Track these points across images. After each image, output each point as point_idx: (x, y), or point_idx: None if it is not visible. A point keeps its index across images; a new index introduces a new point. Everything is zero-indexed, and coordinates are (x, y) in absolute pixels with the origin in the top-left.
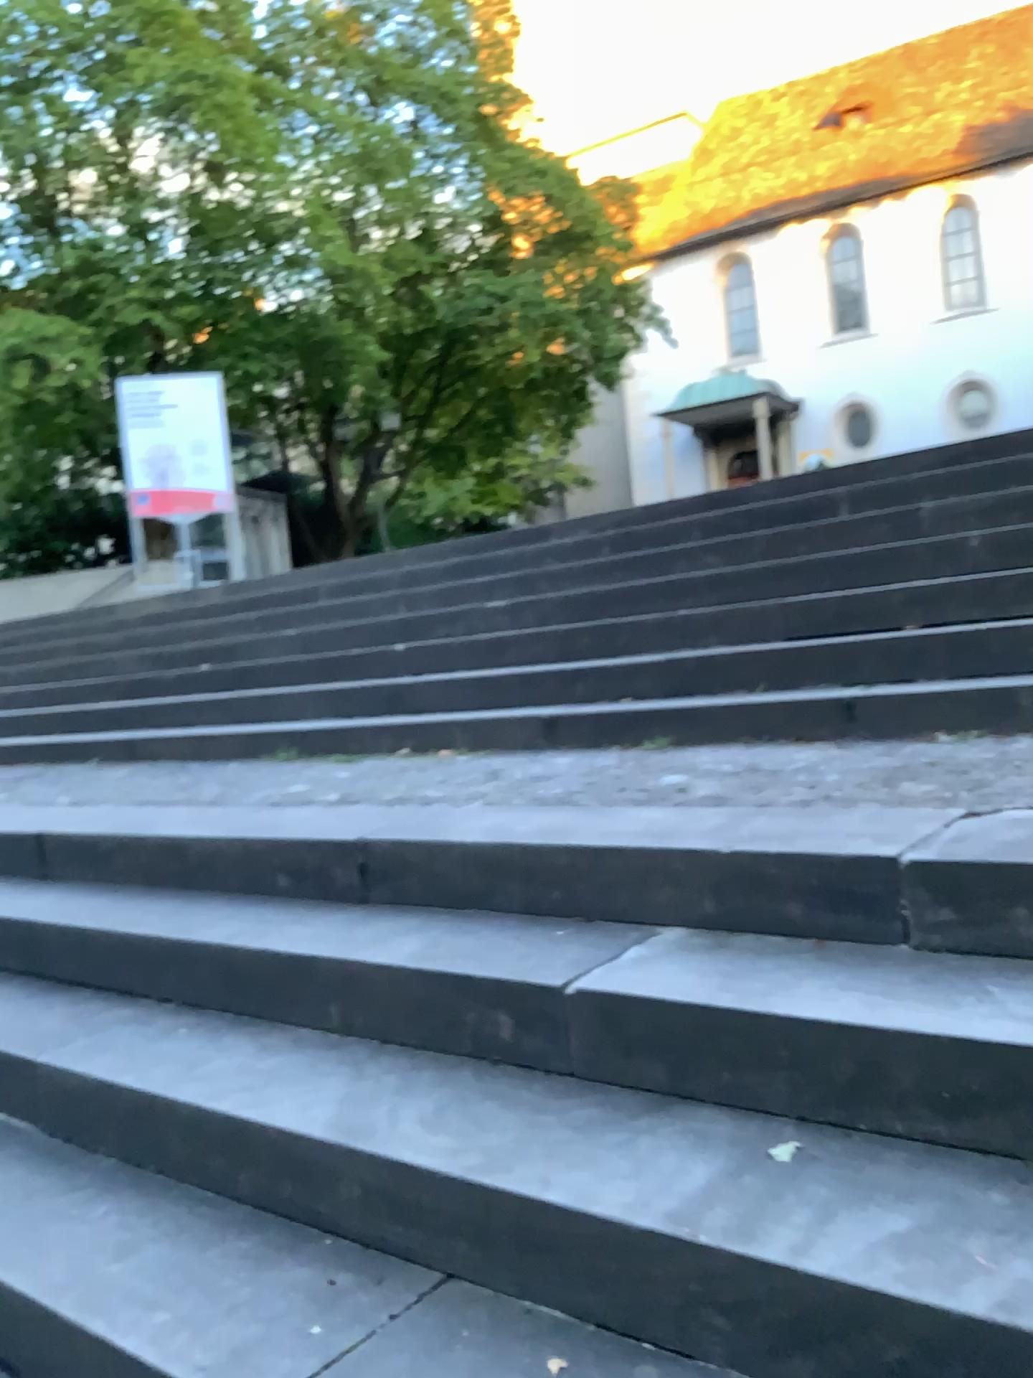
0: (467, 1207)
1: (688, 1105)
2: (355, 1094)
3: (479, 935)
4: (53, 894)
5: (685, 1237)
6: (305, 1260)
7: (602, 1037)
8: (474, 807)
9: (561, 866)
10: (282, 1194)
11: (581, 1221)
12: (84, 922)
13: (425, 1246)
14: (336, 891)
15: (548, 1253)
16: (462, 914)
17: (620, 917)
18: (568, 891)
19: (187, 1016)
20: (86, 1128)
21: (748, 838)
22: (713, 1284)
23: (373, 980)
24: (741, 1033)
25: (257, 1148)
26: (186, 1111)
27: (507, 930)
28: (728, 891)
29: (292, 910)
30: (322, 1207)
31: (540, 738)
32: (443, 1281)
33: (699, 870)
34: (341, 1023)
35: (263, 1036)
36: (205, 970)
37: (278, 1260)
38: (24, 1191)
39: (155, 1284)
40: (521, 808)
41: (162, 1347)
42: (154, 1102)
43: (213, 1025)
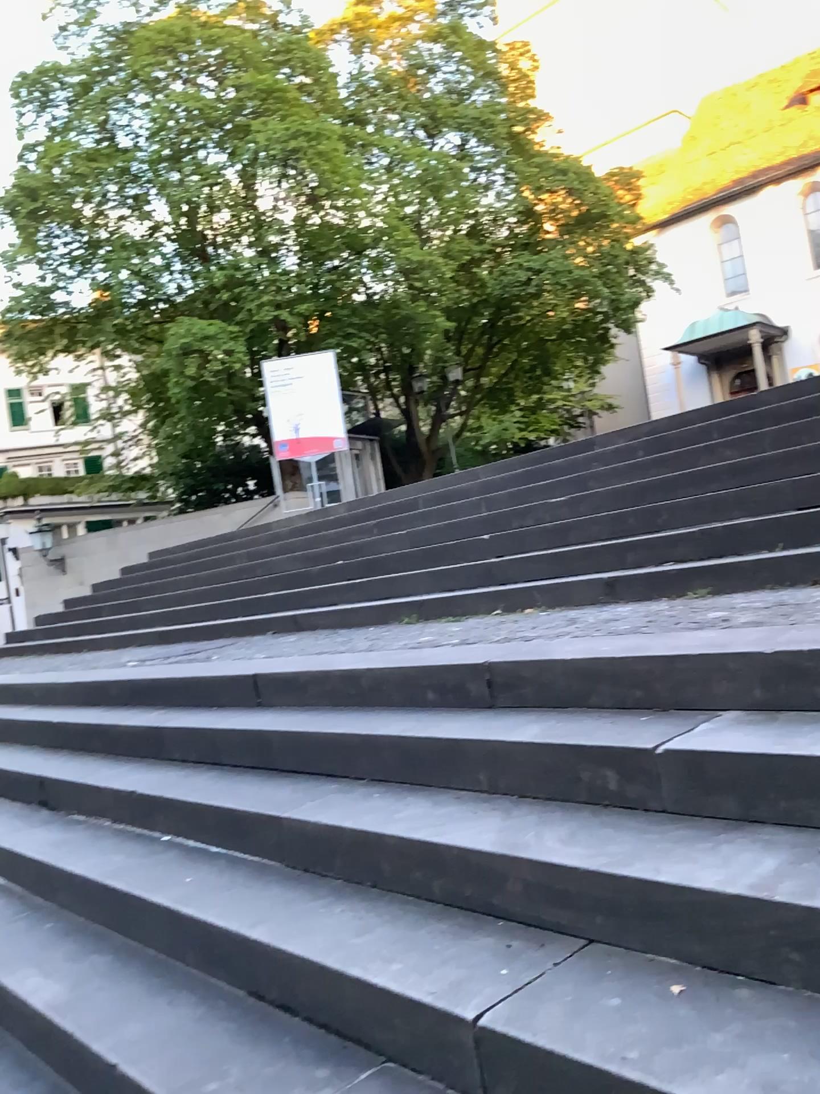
0: (602, 891)
1: (754, 826)
2: (509, 827)
3: (583, 723)
4: (270, 715)
5: (763, 899)
6: (488, 933)
7: (685, 783)
8: (566, 639)
9: (641, 671)
10: (465, 894)
11: (686, 893)
12: (296, 731)
13: (572, 921)
14: (472, 701)
15: (663, 919)
16: (567, 711)
17: (687, 705)
18: (647, 689)
19: (377, 788)
20: (319, 862)
21: (782, 643)
22: (787, 930)
23: (511, 754)
24: (791, 771)
25: (446, 863)
26: (392, 843)
27: (603, 719)
28: (770, 681)
29: (442, 716)
30: (495, 900)
31: (604, 596)
32: (587, 944)
33: (746, 667)
34: (489, 787)
35: (435, 798)
36: (387, 757)
37: (470, 933)
38: (286, 899)
39: (389, 947)
40: (602, 638)
41: (403, 981)
42: (369, 839)
43: (397, 793)
